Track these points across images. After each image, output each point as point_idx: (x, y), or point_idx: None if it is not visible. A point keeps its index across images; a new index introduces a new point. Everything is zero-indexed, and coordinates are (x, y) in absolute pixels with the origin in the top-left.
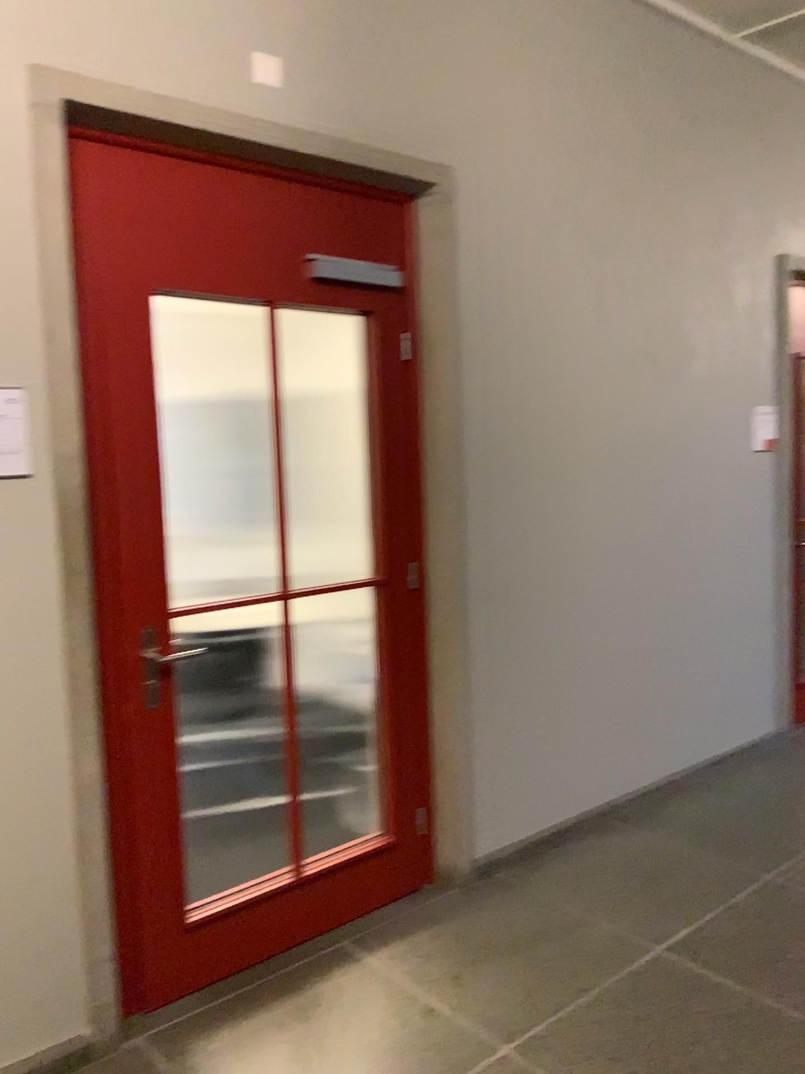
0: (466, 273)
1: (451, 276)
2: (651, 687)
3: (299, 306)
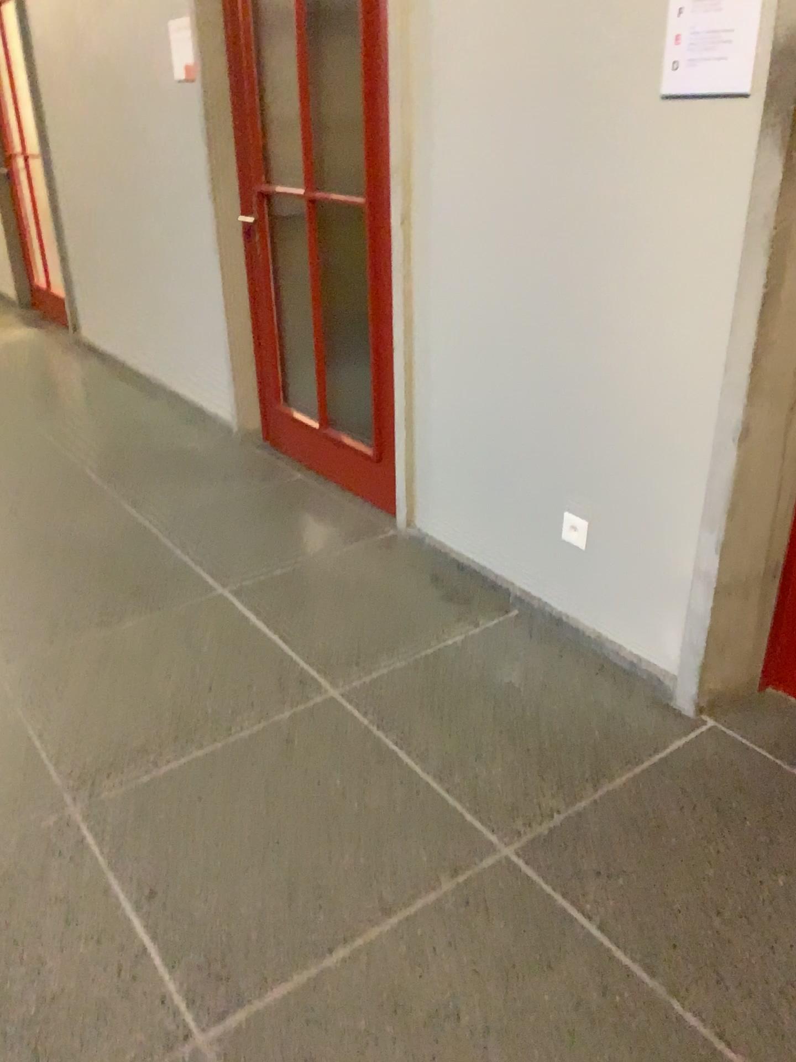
0: None
1: None
2: (145, 297)
3: None
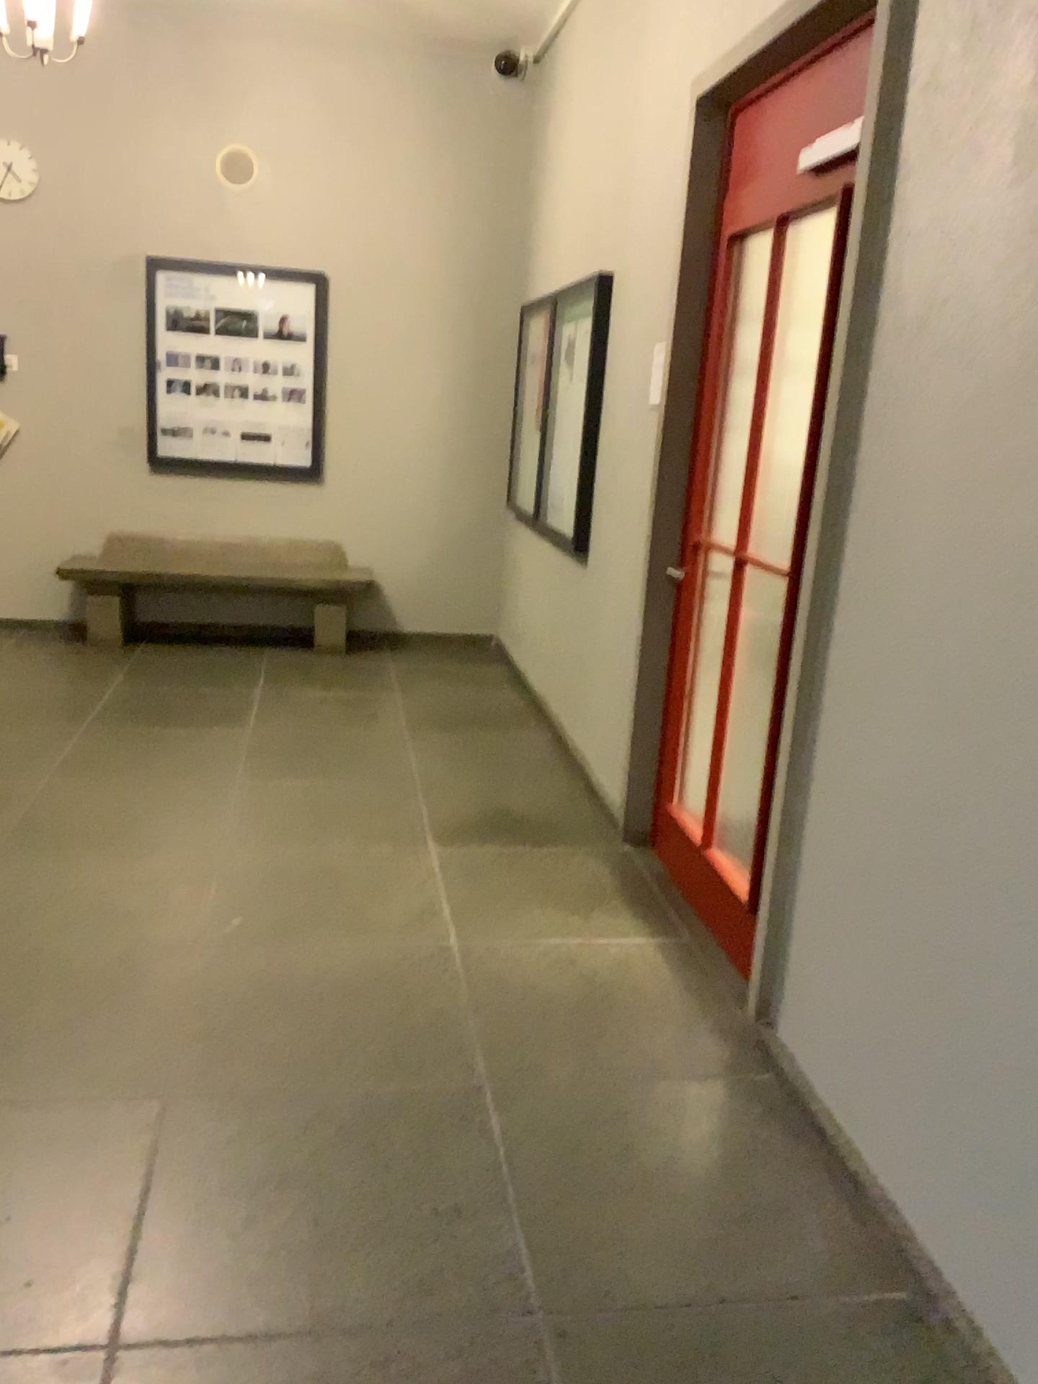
0: (924, 76)
1: (897, 96)
2: None
3: (800, 215)
